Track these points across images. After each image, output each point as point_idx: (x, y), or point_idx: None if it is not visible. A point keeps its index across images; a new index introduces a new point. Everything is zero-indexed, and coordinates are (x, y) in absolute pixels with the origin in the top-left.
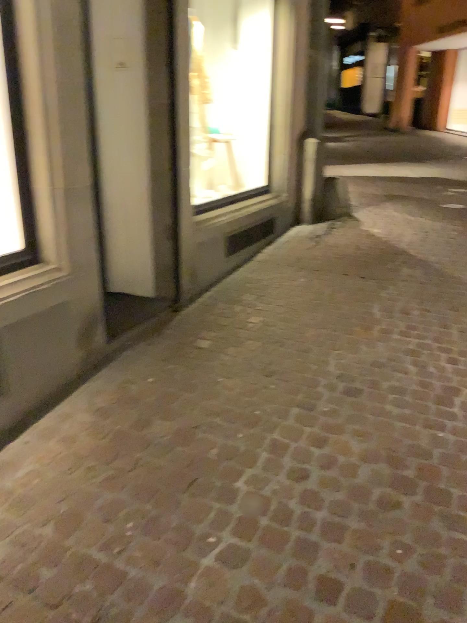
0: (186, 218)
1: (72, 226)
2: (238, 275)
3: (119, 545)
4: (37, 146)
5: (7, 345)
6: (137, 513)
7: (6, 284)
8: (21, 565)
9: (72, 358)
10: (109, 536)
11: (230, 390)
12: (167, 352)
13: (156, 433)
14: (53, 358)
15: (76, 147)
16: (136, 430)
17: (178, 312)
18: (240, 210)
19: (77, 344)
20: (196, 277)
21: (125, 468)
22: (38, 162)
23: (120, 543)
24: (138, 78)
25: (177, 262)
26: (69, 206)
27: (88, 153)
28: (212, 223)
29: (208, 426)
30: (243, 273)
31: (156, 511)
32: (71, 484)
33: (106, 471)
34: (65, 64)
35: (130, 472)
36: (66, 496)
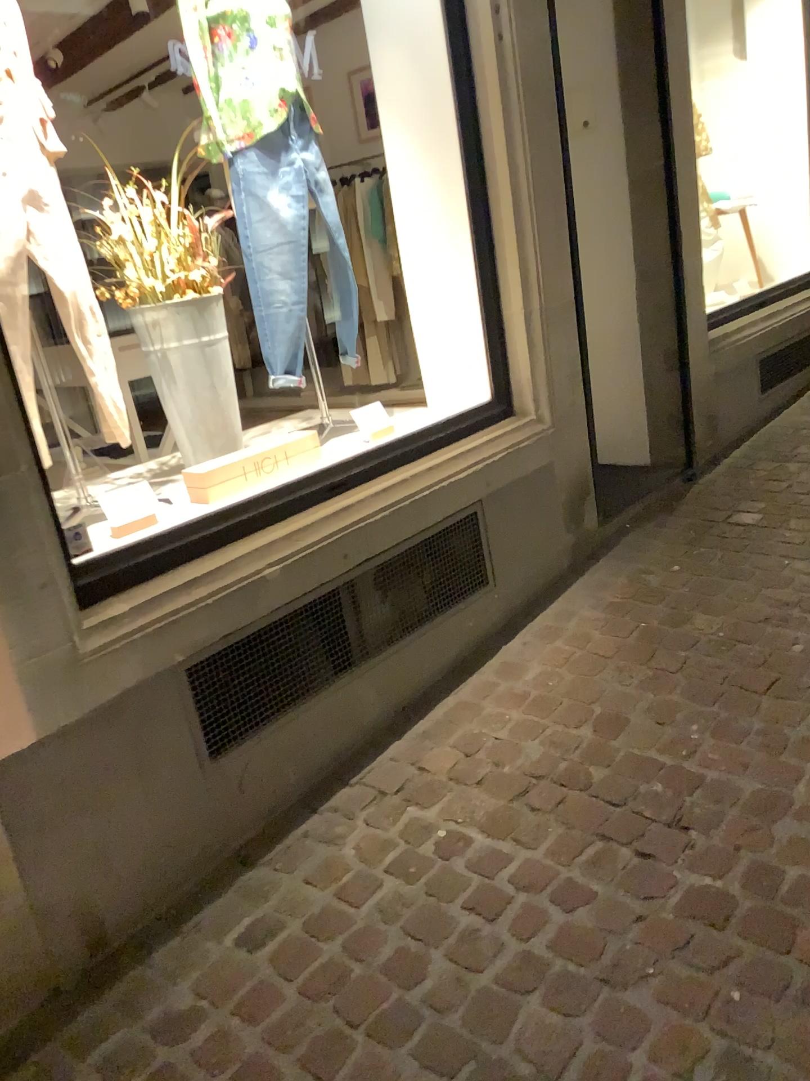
0: (694, 336)
1: (551, 360)
2: (783, 420)
3: (686, 746)
4: (503, 258)
5: (491, 519)
6: (700, 715)
7: (482, 441)
8: (564, 765)
9: (561, 543)
10: (669, 737)
11: (805, 573)
12: (692, 533)
13: (703, 628)
14: (540, 542)
15: (551, 251)
16: (672, 626)
17: (695, 480)
18: (775, 317)
19: (566, 525)
20: (716, 428)
21: (669, 668)
22: (506, 278)
23: (686, 745)
24: (609, 139)
25: (686, 406)
26: (547, 332)
27: (565, 257)
28: (733, 342)
29: (780, 617)
30: (791, 417)
31: (727, 712)
32: (600, 687)
33: (643, 671)
34: (534, 142)
35: (677, 672)
36: (597, 699)
